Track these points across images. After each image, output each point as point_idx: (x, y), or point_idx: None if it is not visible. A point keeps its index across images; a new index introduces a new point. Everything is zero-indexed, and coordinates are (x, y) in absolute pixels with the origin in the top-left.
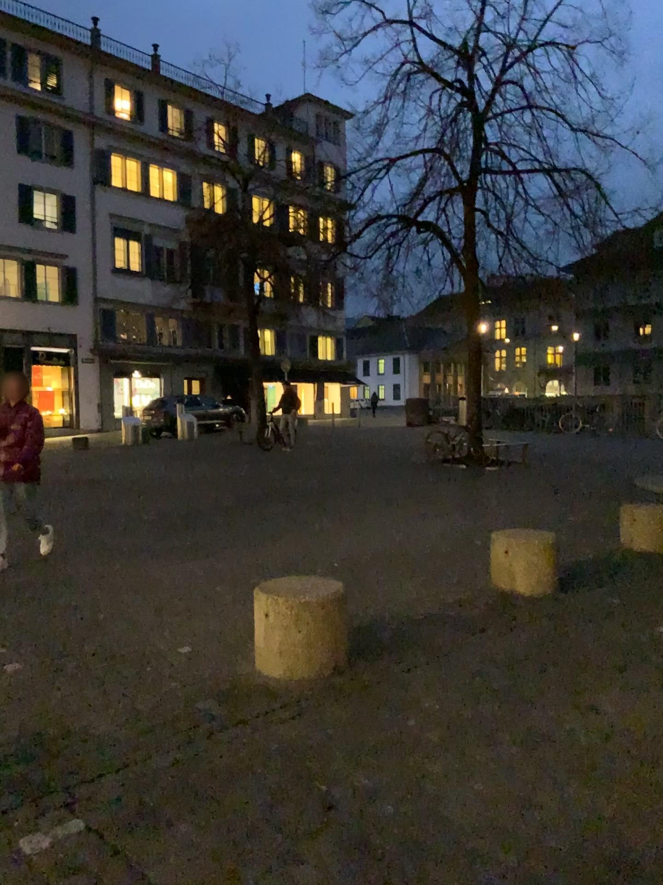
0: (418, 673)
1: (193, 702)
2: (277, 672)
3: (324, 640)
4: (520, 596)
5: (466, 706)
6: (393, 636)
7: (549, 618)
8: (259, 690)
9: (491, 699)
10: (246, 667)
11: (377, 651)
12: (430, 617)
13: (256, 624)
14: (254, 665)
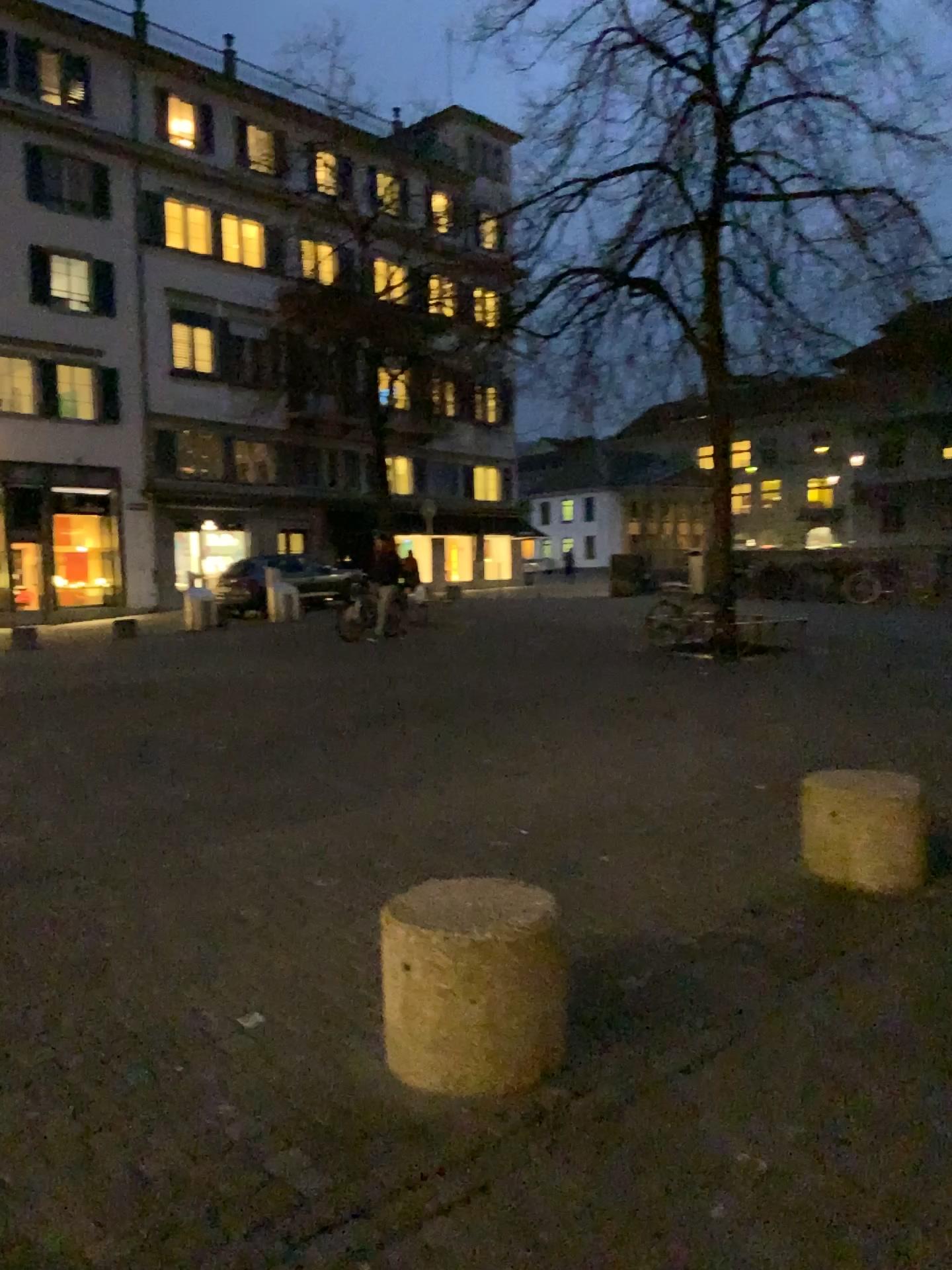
0: (709, 1077)
1: (261, 1158)
2: (431, 1082)
3: (522, 1015)
4: (865, 896)
5: (826, 1166)
6: (647, 988)
7: (929, 941)
8: (395, 1126)
9: (872, 1148)
10: (369, 1067)
11: (620, 1022)
12: (707, 943)
13: (388, 984)
14: (386, 1063)
